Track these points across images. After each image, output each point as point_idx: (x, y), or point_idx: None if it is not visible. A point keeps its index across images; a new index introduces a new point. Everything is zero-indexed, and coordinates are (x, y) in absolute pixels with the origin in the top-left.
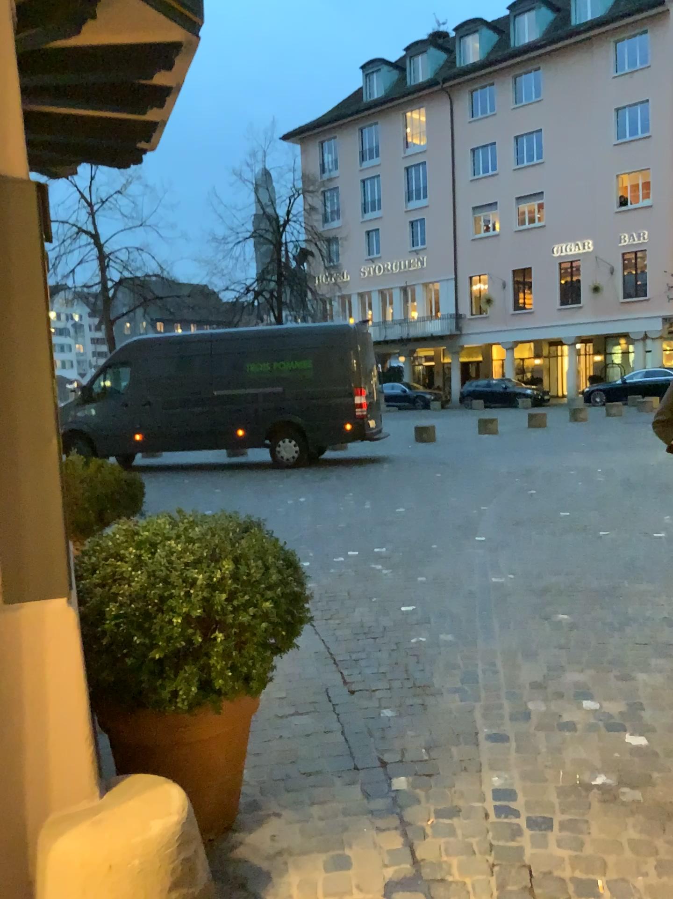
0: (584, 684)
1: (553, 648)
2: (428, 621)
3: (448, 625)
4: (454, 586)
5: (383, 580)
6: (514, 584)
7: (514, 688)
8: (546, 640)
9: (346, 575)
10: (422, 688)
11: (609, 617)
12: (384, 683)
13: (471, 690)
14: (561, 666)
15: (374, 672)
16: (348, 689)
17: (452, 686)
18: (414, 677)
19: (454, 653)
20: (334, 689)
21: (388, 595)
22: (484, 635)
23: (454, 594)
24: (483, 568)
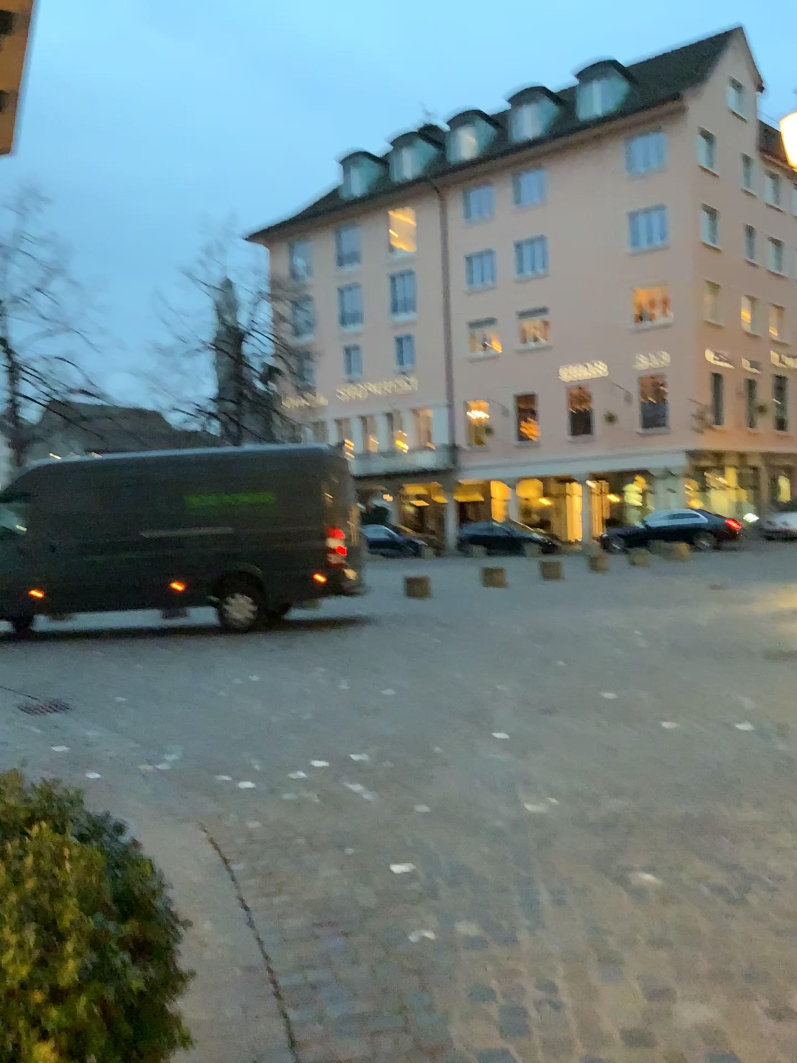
0: (724, 1037)
1: (650, 948)
2: (438, 895)
3: (471, 902)
4: (473, 824)
5: (364, 814)
6: (564, 818)
7: (602, 1052)
8: (636, 931)
9: (307, 806)
10: (435, 1056)
11: (724, 879)
12: (366, 1043)
13: (524, 1059)
14: (674, 992)
15: (347, 1015)
16: (298, 1062)
17: (490, 1048)
18: (419, 1026)
19: (486, 966)
20: (273, 1061)
21: (371, 842)
22: (532, 924)
23: (475, 838)
24: (513, 789)
